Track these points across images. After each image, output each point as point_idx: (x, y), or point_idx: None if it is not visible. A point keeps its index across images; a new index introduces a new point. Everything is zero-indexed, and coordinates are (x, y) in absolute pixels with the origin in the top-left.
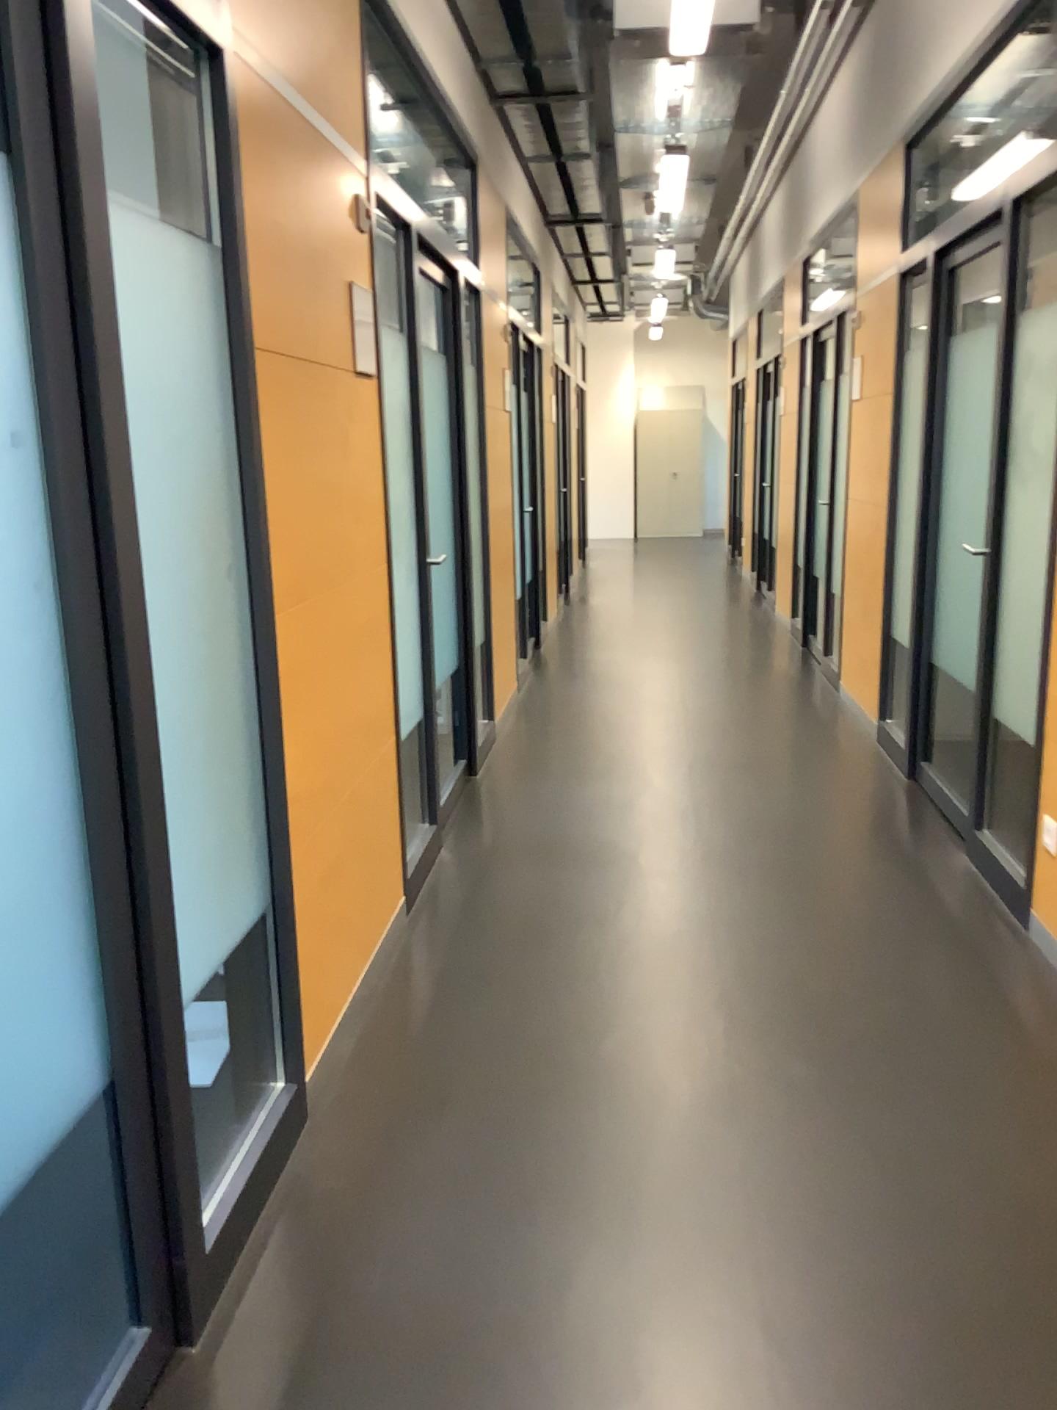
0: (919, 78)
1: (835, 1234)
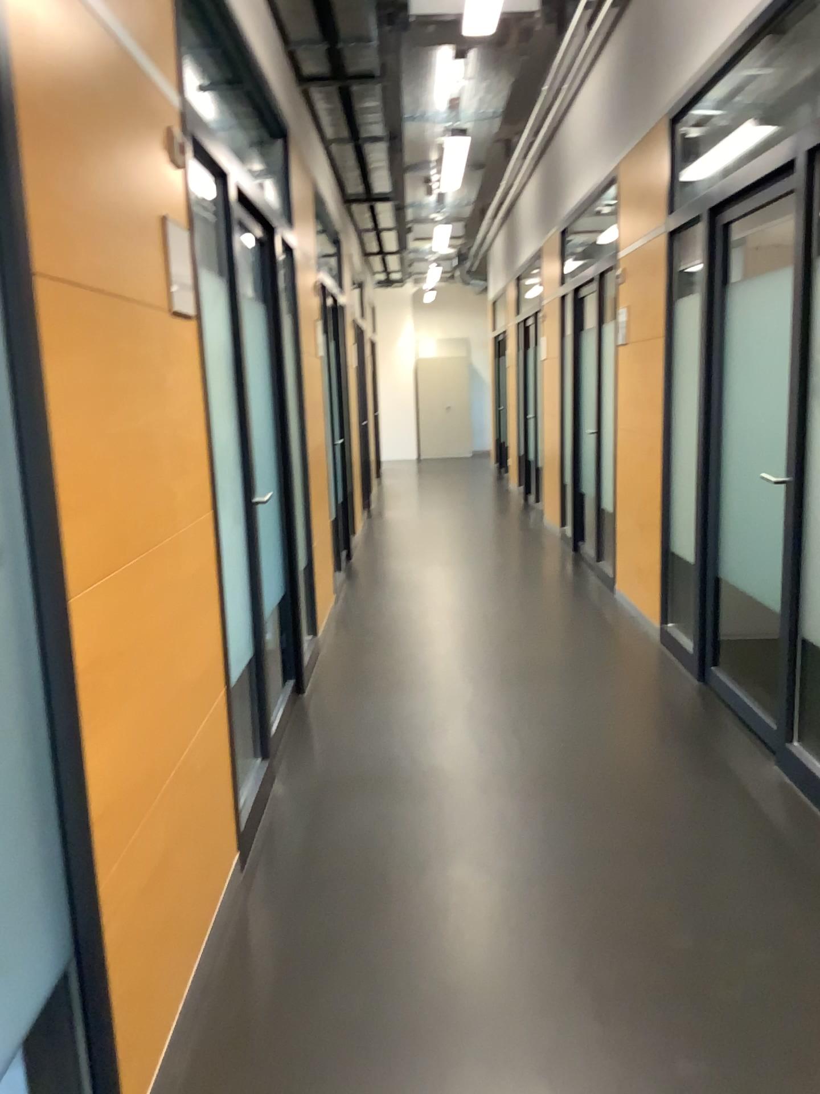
0: (686, 57)
1: None
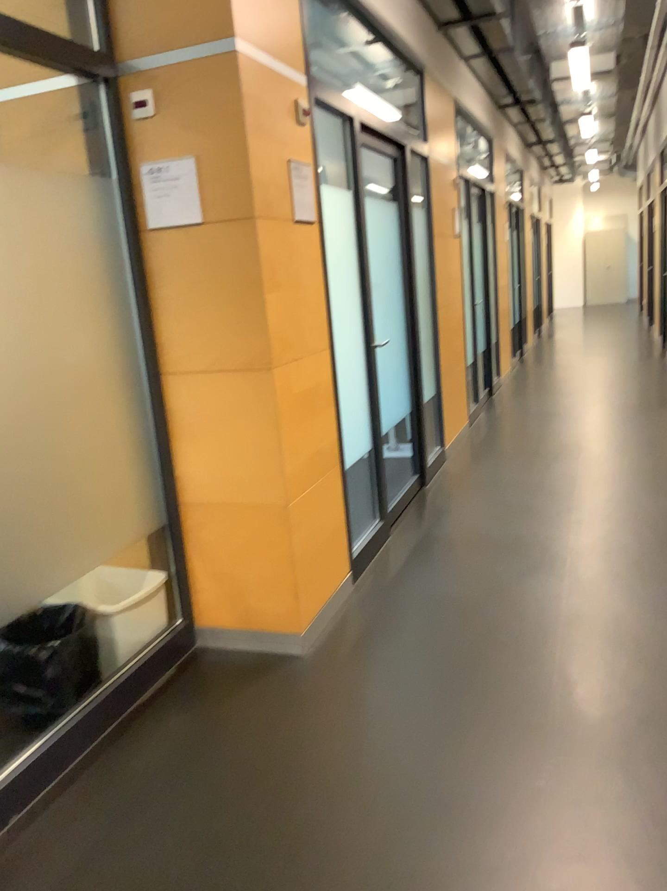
0: None
1: (601, 473)
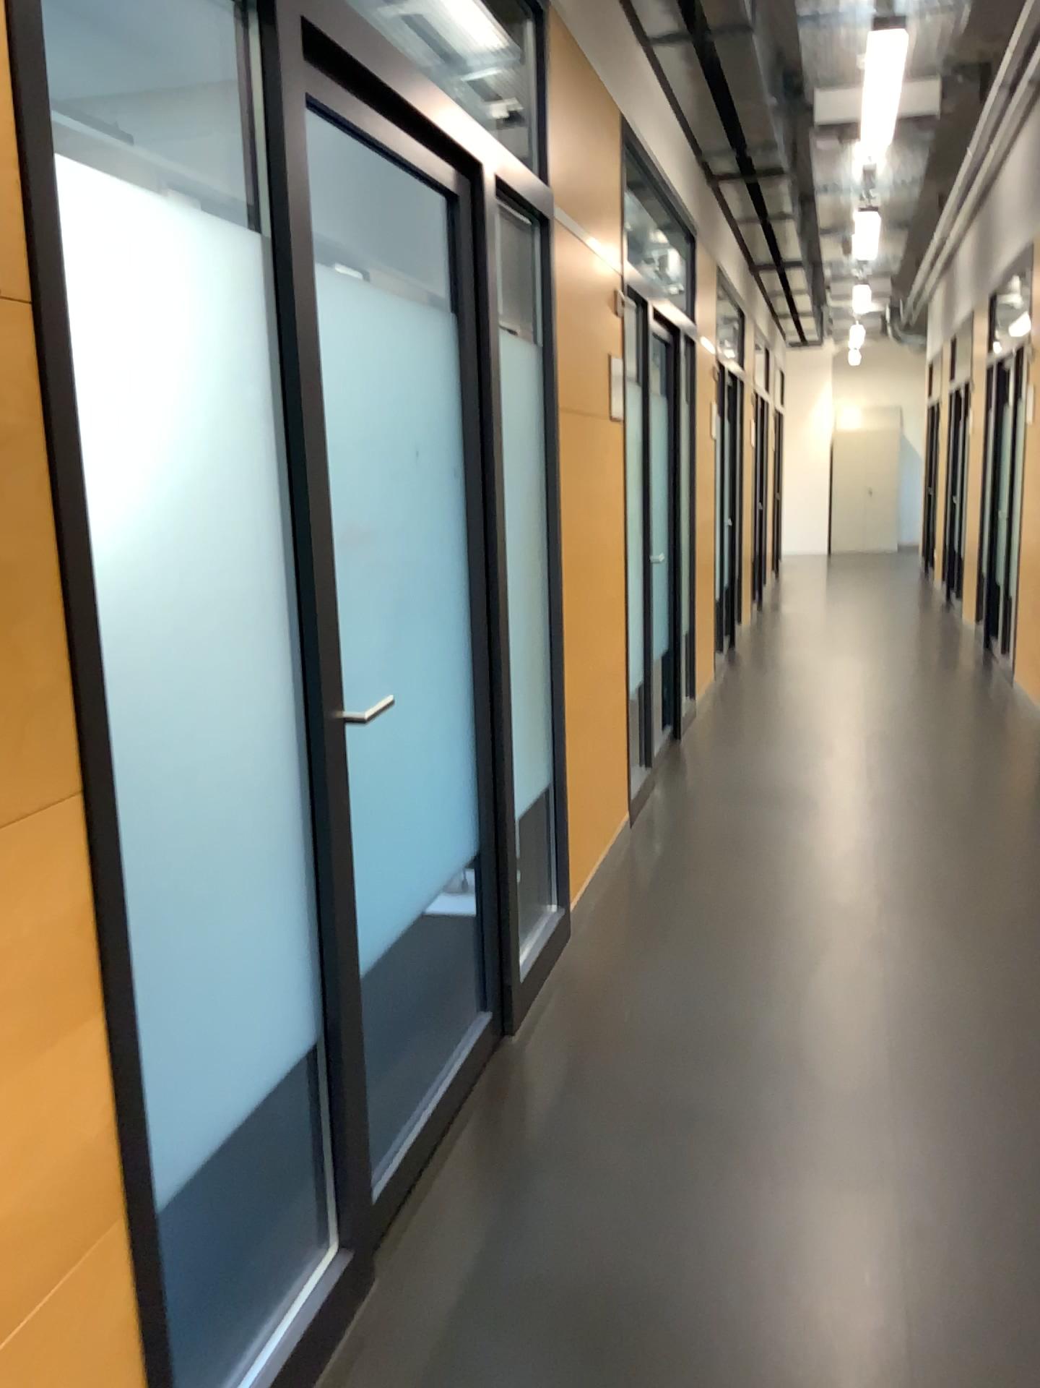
0: None
1: (942, 1018)
